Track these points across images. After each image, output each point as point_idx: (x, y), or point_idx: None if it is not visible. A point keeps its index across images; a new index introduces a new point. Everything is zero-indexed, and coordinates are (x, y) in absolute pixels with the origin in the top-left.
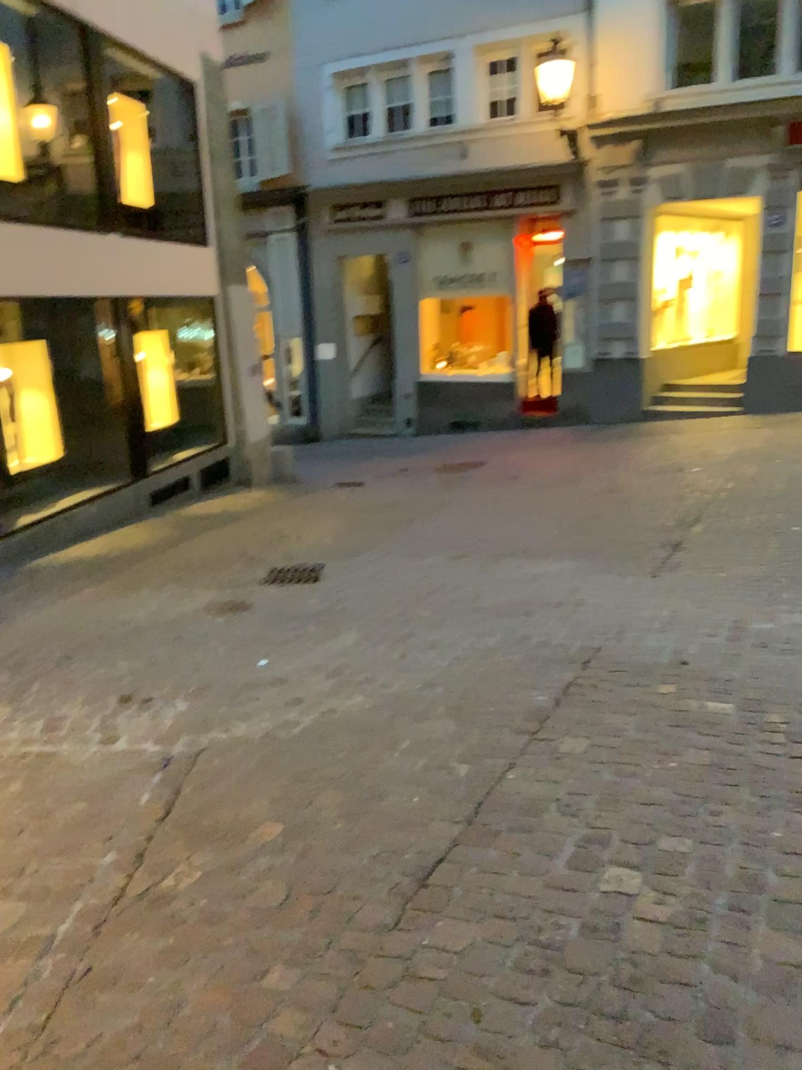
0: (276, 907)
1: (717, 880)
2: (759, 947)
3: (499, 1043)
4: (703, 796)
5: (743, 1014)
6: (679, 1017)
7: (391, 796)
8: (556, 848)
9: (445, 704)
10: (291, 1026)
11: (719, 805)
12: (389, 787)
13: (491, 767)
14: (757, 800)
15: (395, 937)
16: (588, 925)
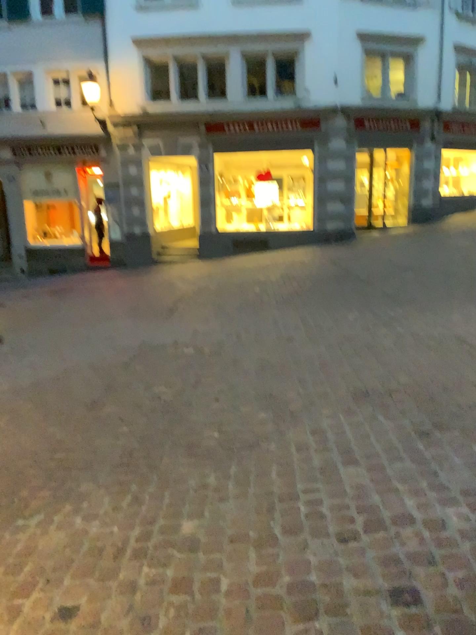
0: (43, 417)
1: (187, 382)
2: (198, 390)
3: (129, 419)
4: (183, 368)
5: (194, 400)
6: (177, 404)
7: (74, 389)
8: (137, 387)
9: (86, 366)
10: (62, 433)
11: (187, 369)
12: (72, 387)
13: (110, 376)
14: (199, 366)
15: (89, 412)
16: (150, 397)
